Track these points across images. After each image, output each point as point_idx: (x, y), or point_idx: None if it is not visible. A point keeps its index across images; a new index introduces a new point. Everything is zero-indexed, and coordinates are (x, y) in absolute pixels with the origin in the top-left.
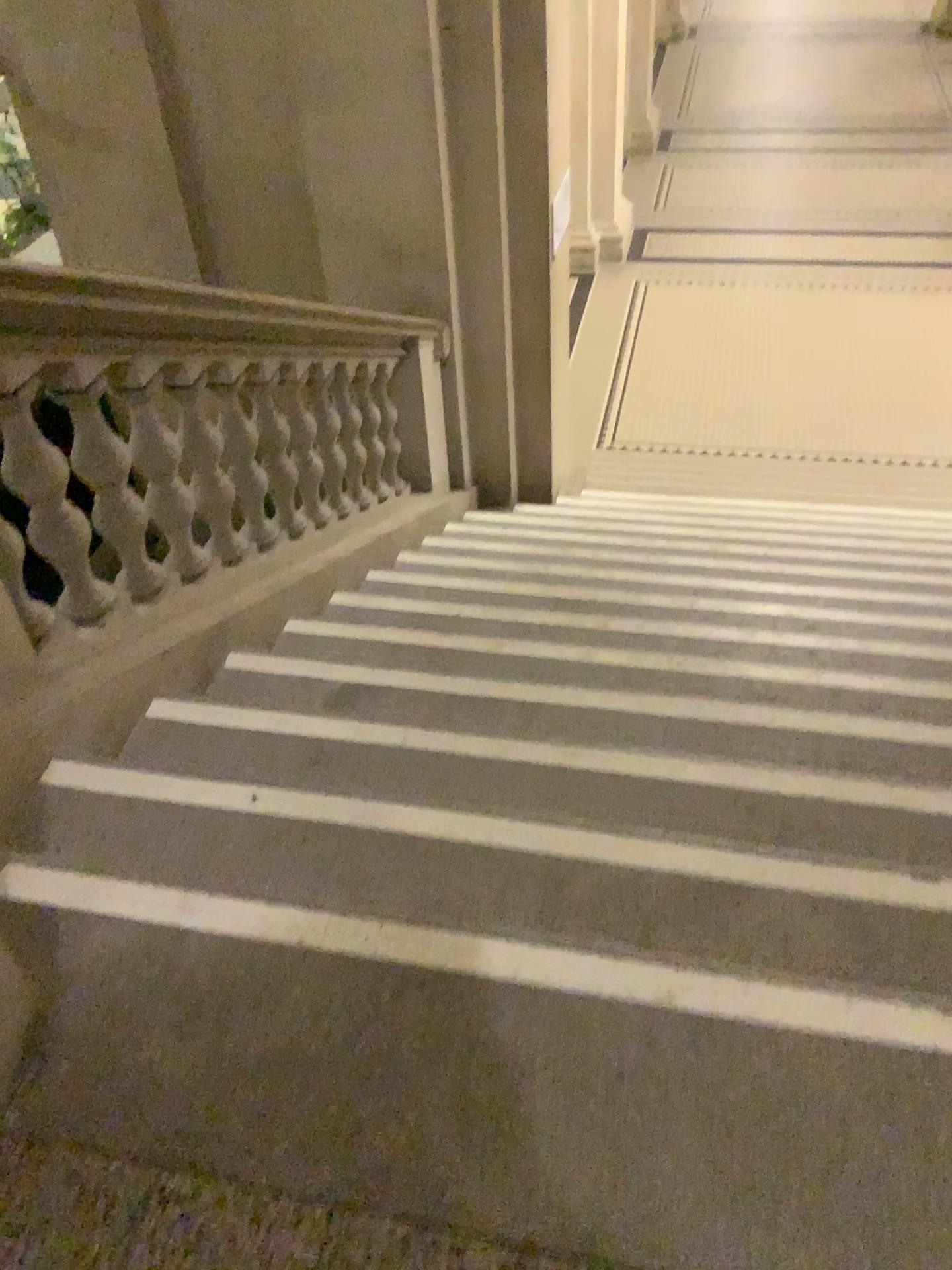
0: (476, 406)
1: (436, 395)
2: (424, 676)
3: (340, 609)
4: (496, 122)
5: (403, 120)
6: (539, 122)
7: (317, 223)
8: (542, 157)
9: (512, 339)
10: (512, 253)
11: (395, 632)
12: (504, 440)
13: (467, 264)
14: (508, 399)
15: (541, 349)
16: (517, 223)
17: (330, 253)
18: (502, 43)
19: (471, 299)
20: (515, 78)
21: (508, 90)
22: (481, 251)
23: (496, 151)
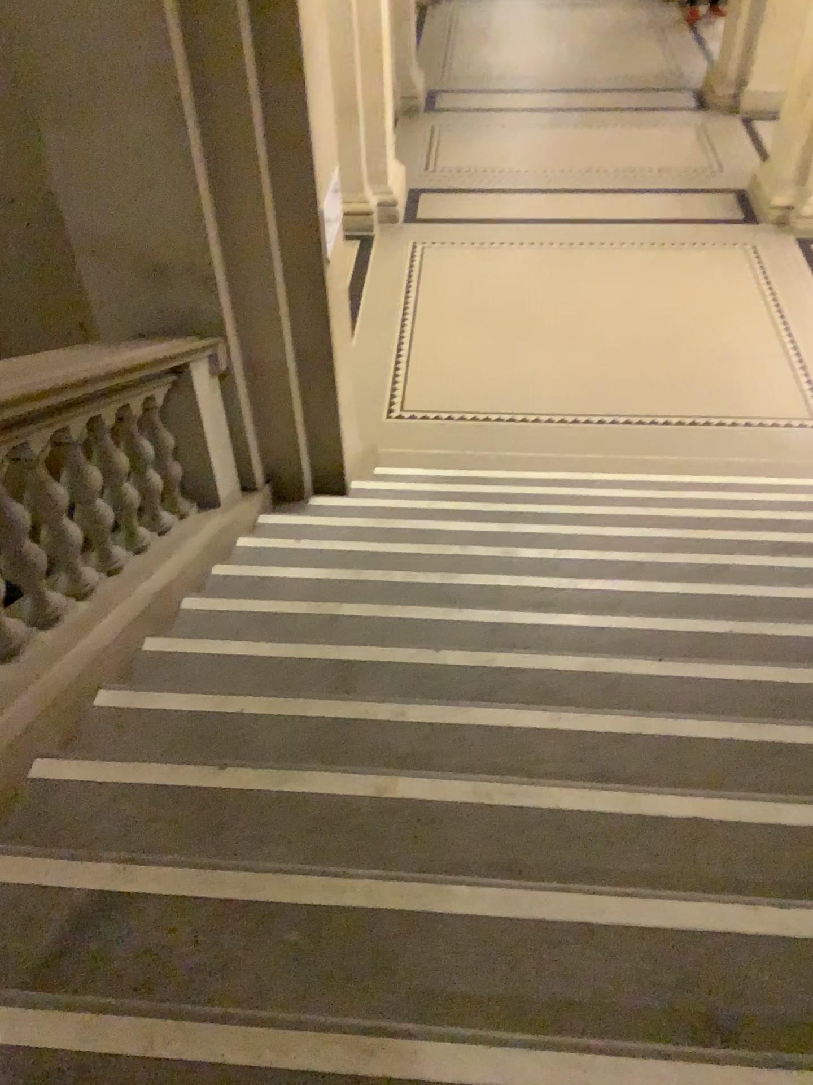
0: (261, 412)
1: (215, 414)
2: (191, 866)
3: (104, 720)
4: (254, 130)
5: (151, 132)
6: (301, 124)
7: (70, 240)
8: (307, 159)
9: (291, 343)
10: (283, 260)
11: (165, 760)
12: (292, 440)
13: (237, 277)
14: (292, 401)
15: (322, 348)
16: (286, 230)
17: (88, 270)
18: (253, 47)
19: (245, 310)
20: (271, 82)
21: (264, 96)
22: (251, 262)
23: (256, 160)
